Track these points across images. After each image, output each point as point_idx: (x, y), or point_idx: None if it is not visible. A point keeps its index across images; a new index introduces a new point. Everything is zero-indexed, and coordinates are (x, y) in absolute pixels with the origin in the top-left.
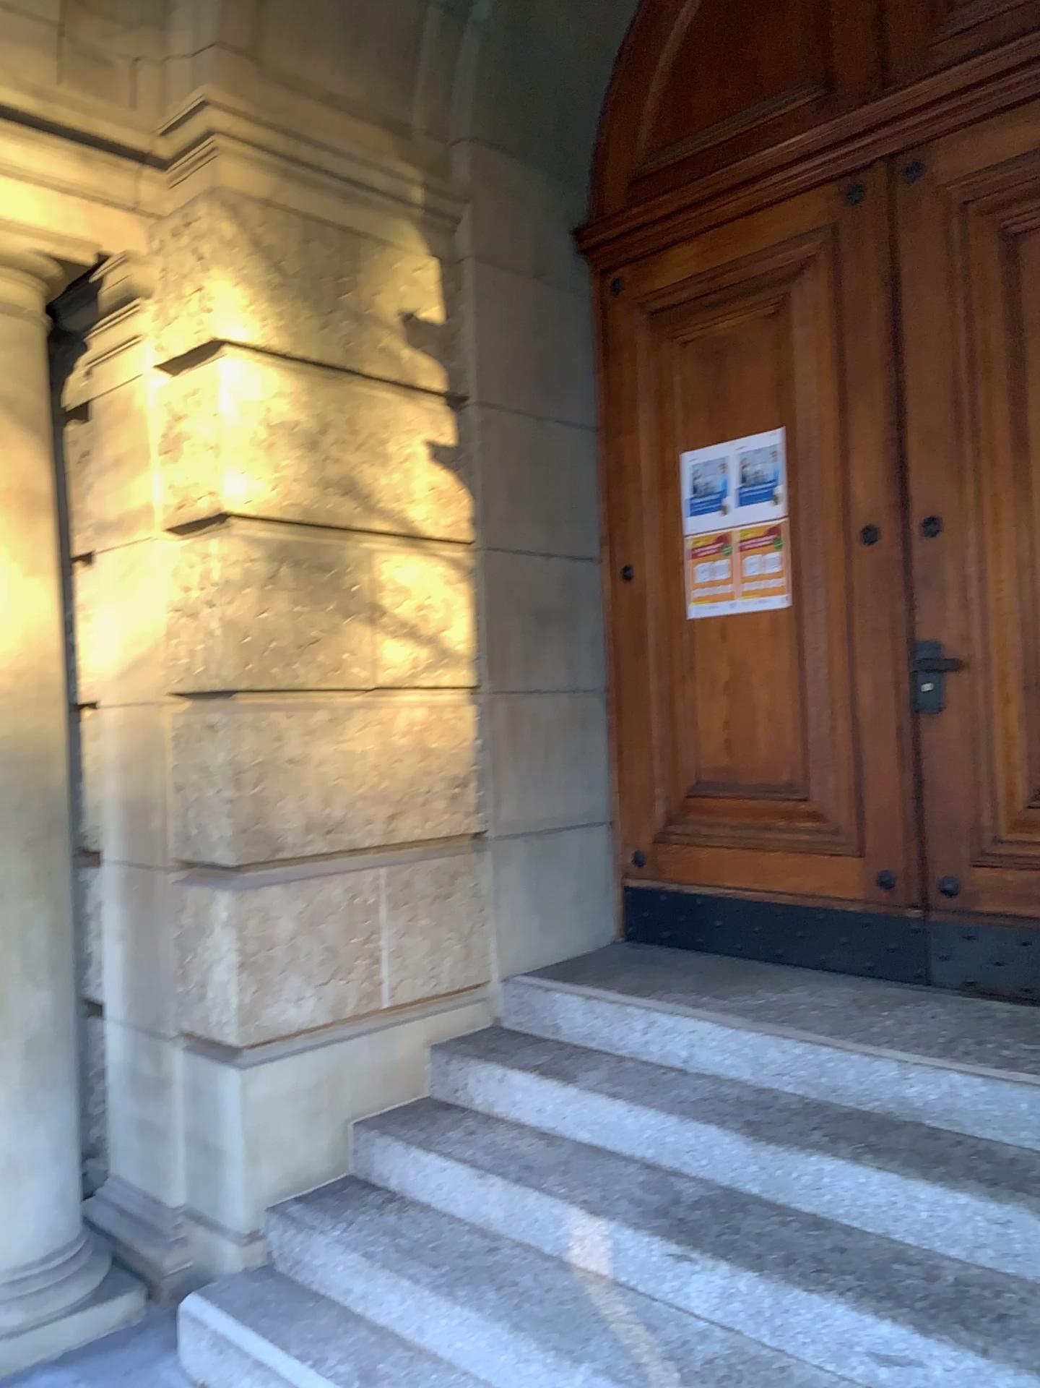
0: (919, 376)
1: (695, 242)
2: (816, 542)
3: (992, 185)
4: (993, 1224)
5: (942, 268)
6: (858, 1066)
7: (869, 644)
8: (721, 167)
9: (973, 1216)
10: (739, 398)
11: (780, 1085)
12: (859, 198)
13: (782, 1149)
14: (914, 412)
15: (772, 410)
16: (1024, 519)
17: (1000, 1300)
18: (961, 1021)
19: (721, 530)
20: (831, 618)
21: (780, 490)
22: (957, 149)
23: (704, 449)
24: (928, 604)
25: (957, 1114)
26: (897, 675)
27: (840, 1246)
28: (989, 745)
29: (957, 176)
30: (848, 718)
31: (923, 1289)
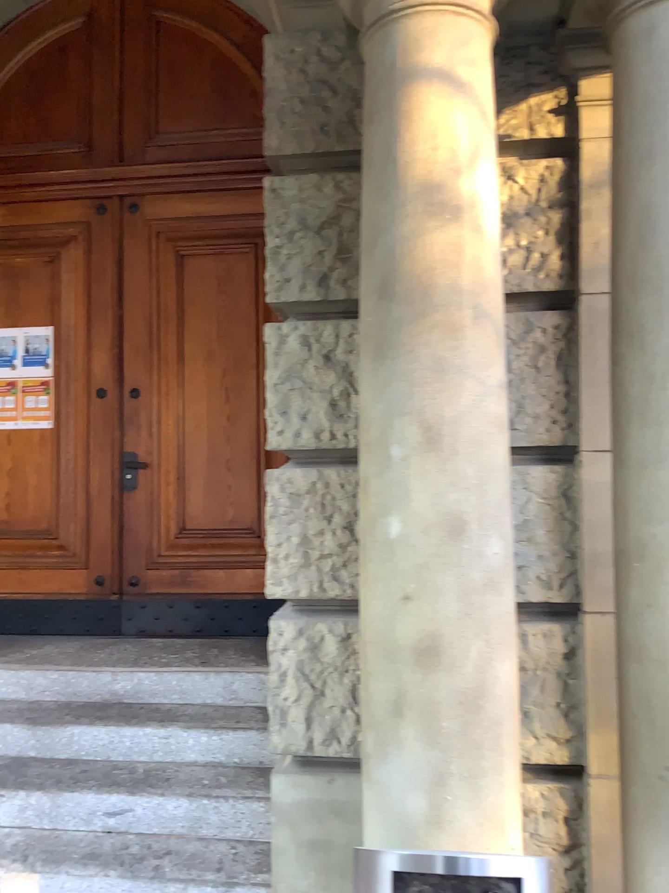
0: (133, 314)
1: (5, 208)
2: (71, 393)
3: (174, 227)
4: (162, 738)
5: (147, 261)
6: (91, 678)
7: (98, 451)
8: (25, 171)
9: (153, 737)
10: (28, 305)
11: (46, 696)
12: (106, 212)
13: (51, 727)
14: (130, 332)
15: (48, 315)
16: (181, 395)
17: (166, 771)
18: (141, 649)
19: (11, 379)
20: (77, 436)
21: (51, 361)
22: (159, 204)
23: (3, 330)
24: (131, 433)
25: (143, 692)
26: (113, 470)
27: (86, 768)
28: (159, 507)
29: (158, 217)
30: (84, 492)
31: (130, 776)
